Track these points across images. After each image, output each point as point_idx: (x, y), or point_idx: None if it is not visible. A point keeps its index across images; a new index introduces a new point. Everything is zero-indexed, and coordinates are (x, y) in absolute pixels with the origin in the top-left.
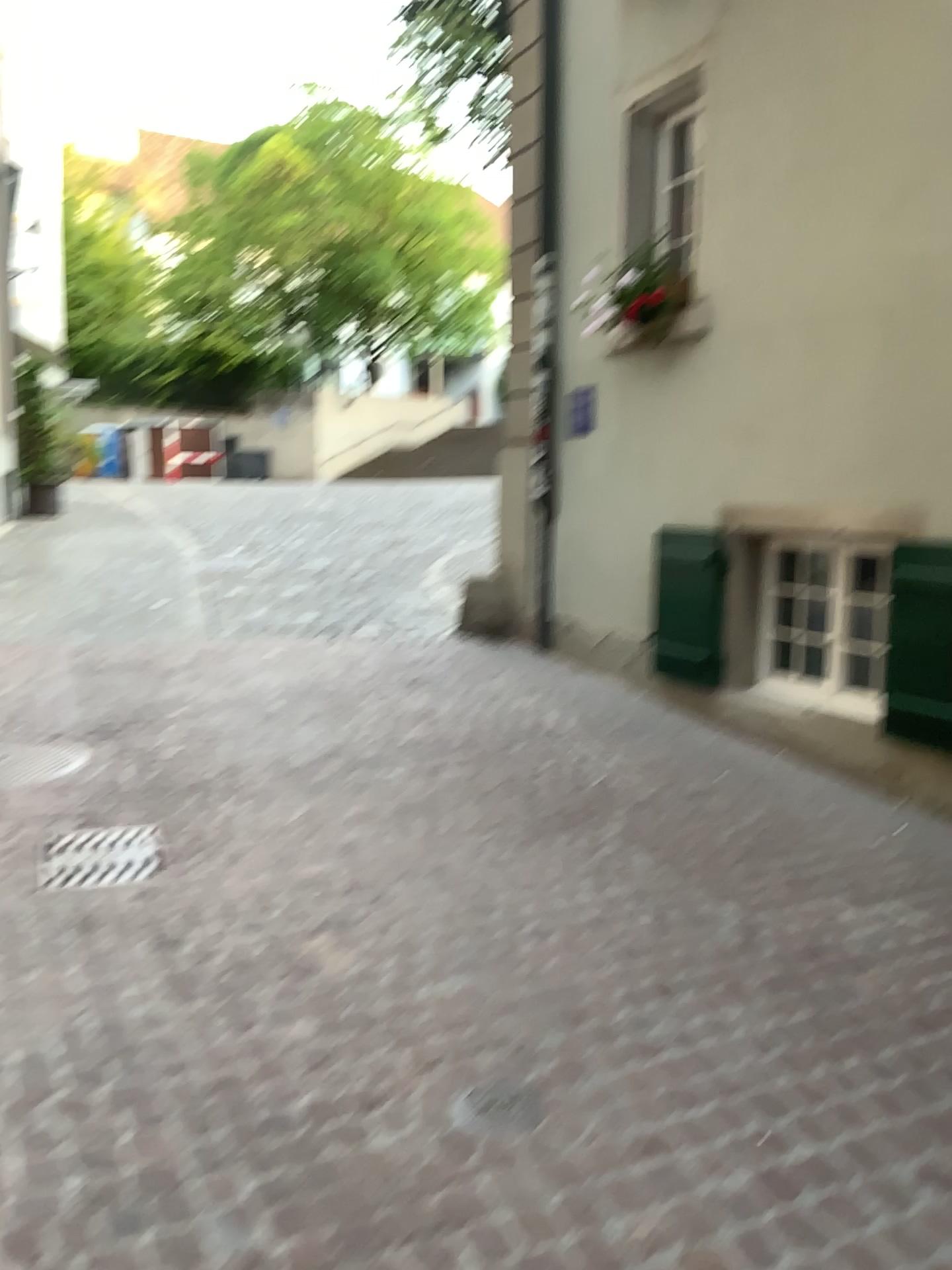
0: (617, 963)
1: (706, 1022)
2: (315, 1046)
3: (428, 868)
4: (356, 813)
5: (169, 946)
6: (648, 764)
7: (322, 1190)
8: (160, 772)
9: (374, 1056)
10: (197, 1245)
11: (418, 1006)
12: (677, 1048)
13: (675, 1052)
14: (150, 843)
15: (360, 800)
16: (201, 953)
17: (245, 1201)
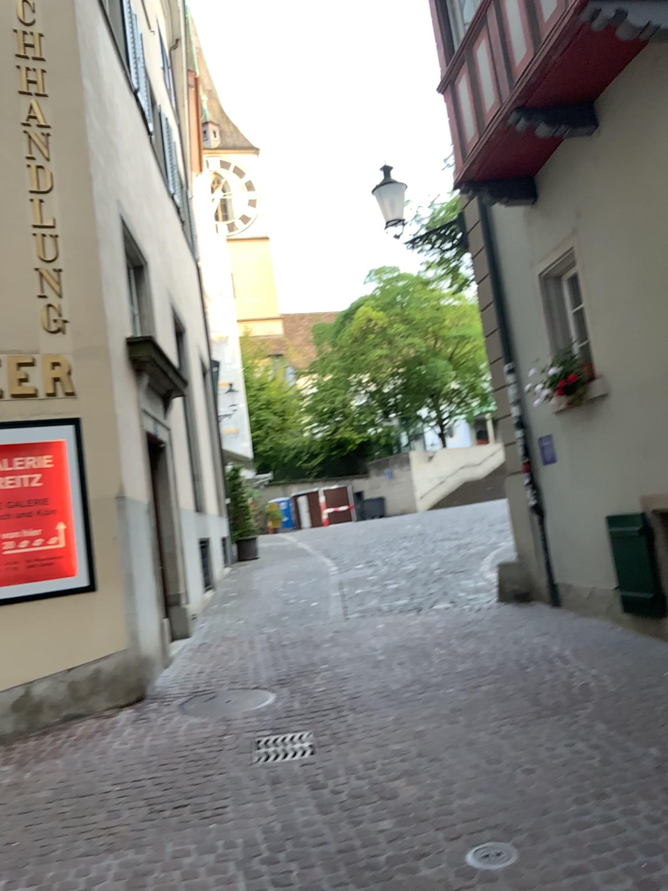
0: (572, 783)
1: (621, 810)
2: (392, 831)
3: (465, 740)
4: (425, 714)
5: (317, 788)
6: (615, 669)
7: None
8: (314, 701)
9: (424, 835)
10: None
11: (451, 810)
12: (600, 824)
13: (598, 825)
14: (308, 738)
15: (428, 706)
16: (334, 790)
17: None
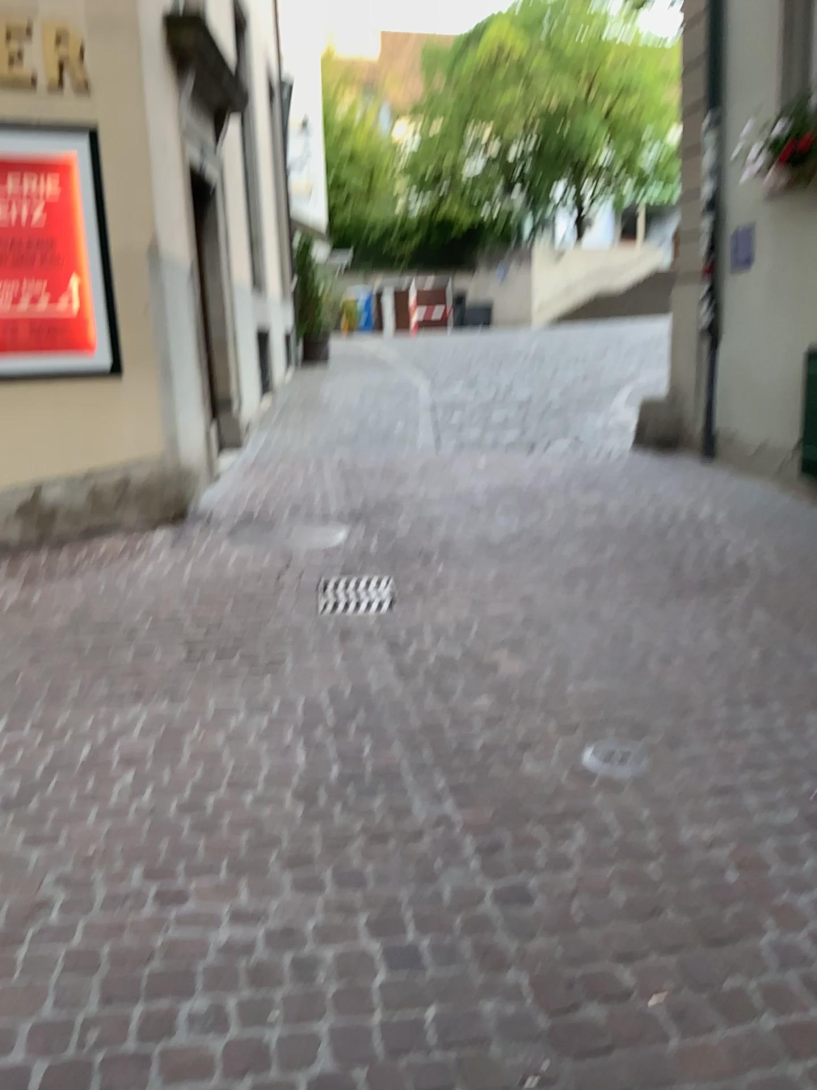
0: (723, 679)
1: (786, 720)
2: (491, 713)
3: (587, 612)
4: (536, 574)
5: (397, 651)
6: (784, 545)
7: (487, 789)
8: (395, 543)
9: (531, 722)
10: (406, 808)
11: (566, 696)
12: (758, 734)
13: (756, 736)
14: (387, 588)
15: (541, 565)
16: (418, 655)
17: (437, 789)
